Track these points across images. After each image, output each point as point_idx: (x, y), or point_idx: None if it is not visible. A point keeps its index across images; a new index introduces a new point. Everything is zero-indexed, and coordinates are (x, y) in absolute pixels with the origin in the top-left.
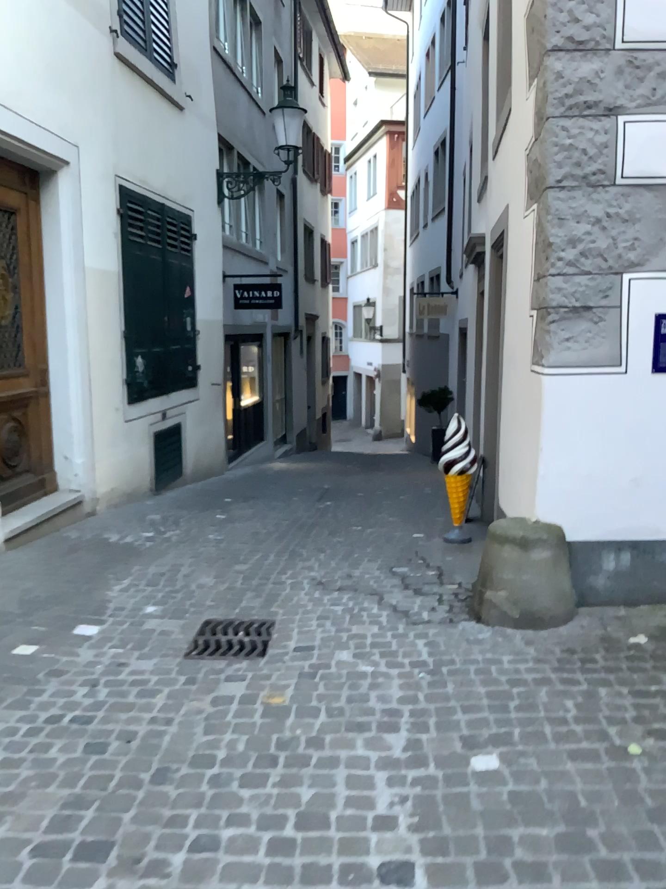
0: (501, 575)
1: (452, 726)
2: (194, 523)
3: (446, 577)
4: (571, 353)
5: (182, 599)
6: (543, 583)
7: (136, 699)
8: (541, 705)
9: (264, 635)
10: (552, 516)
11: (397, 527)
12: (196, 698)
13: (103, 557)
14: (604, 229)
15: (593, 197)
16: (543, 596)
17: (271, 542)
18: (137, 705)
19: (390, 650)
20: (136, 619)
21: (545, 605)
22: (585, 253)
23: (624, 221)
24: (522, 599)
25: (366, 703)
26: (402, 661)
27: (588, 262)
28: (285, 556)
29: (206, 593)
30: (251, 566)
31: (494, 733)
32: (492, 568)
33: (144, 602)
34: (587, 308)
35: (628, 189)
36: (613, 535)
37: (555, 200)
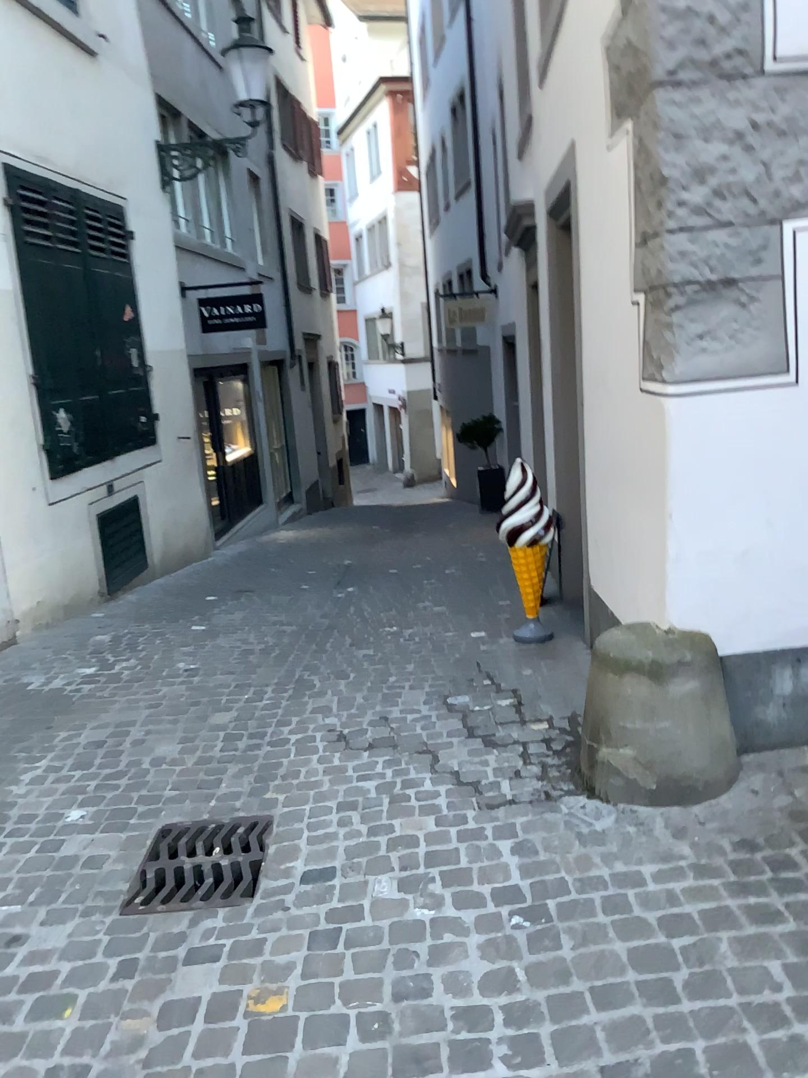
0: (622, 722)
1: (583, 1046)
2: (155, 648)
3: (528, 710)
4: (707, 357)
5: (127, 789)
6: (689, 729)
7: (24, 1028)
8: (730, 978)
9: (253, 851)
10: (693, 619)
11: (446, 627)
12: (132, 1015)
13: (11, 722)
14: (748, 148)
15: (729, 95)
16: (692, 749)
17: (267, 669)
18: (26, 1041)
19: (459, 868)
20: (48, 839)
21: (696, 763)
22: (720, 190)
23: (781, 133)
24: (658, 757)
25: (428, 997)
26: (480, 891)
27: (727, 206)
28: (288, 692)
29: (166, 772)
30: (237, 716)
31: (662, 1058)
32: (607, 711)
33: (66, 801)
34: (728, 282)
35: (785, 77)
36: (789, 639)
37: (668, 104)
